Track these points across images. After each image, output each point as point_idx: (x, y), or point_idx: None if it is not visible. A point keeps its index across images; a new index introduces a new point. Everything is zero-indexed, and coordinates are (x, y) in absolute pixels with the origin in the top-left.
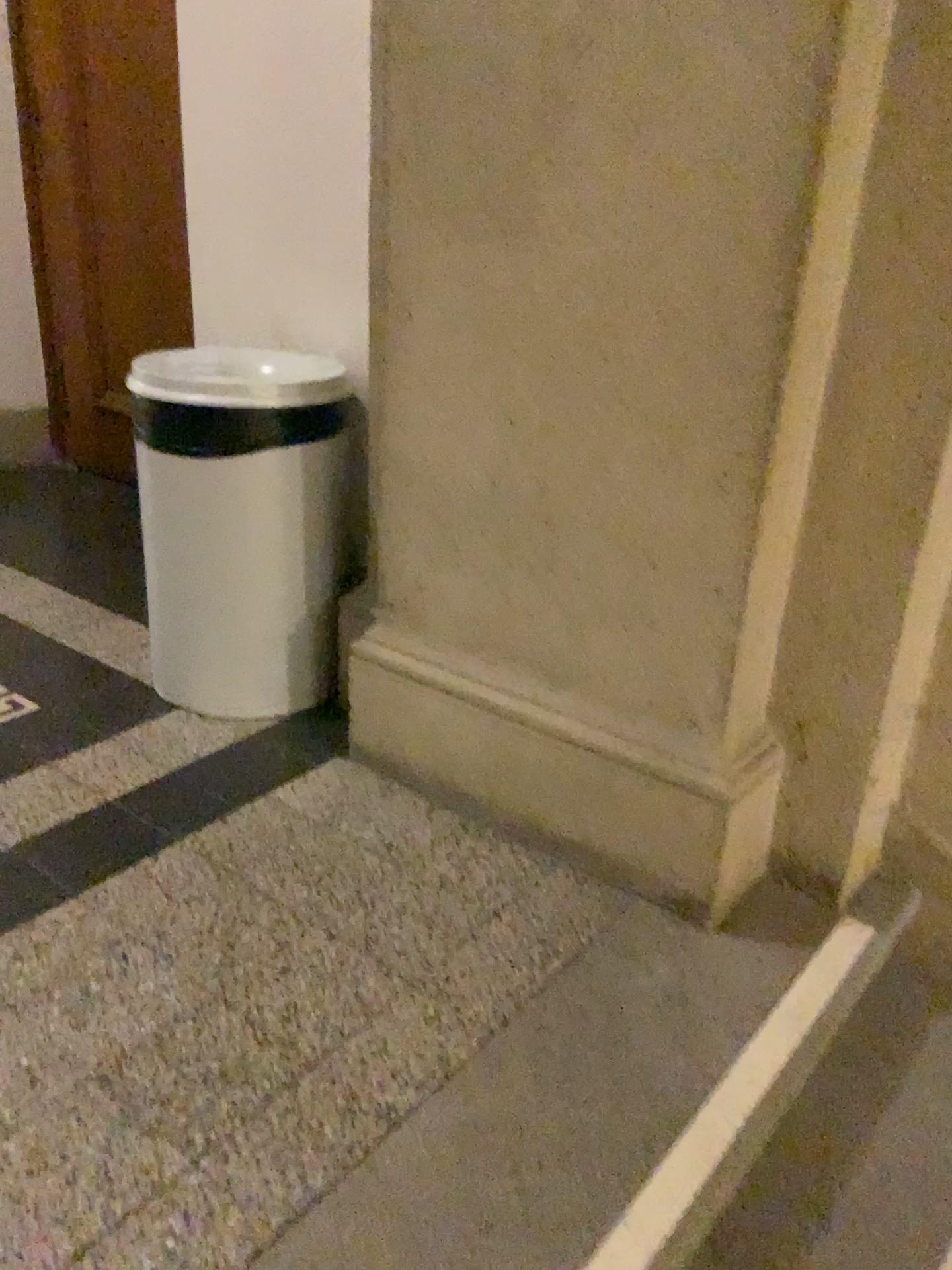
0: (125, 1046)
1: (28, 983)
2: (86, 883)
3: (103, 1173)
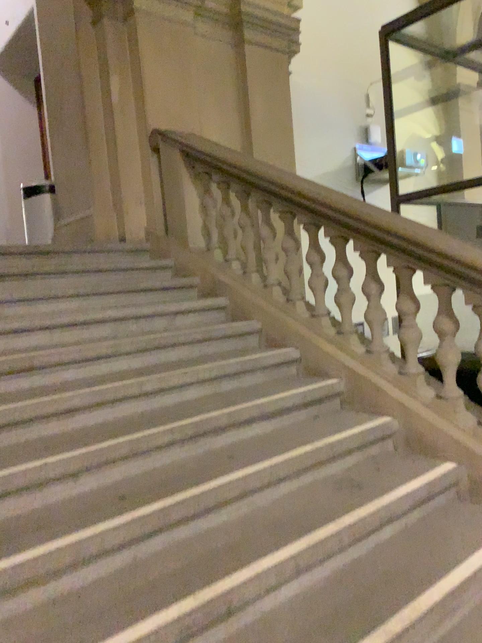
0: None
1: None
2: None
3: None
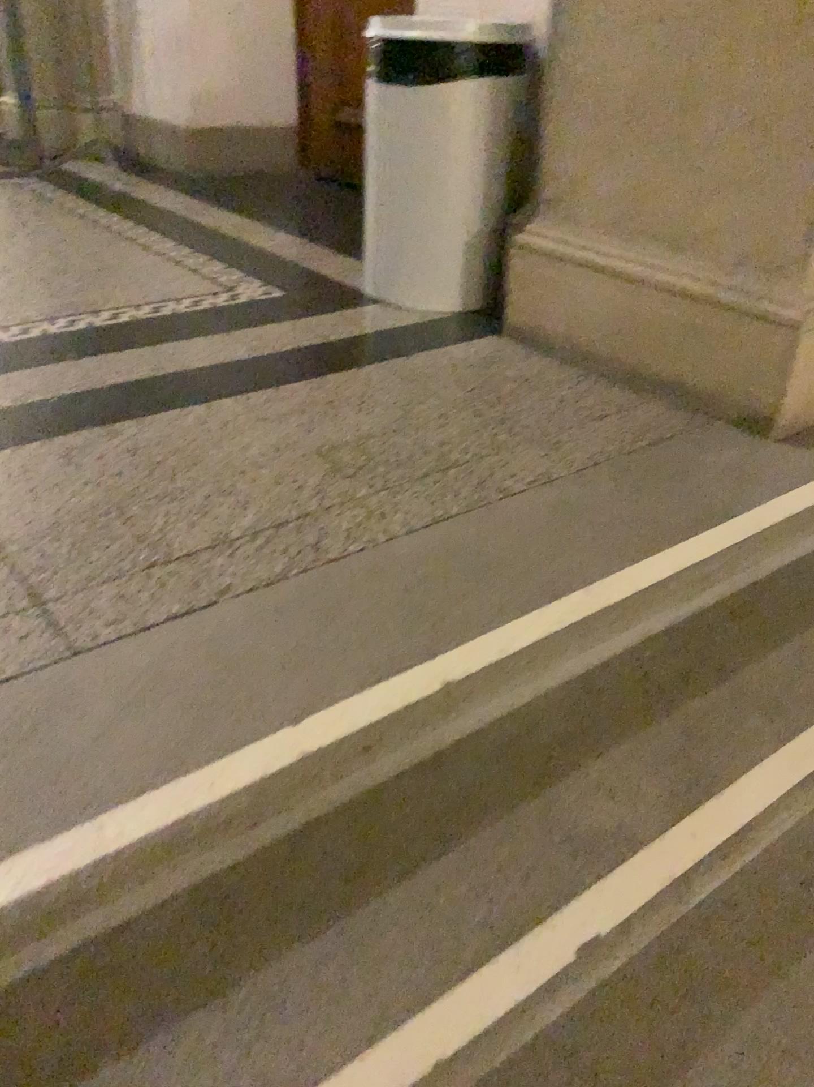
0: (336, 441)
1: (275, 408)
2: (314, 372)
3: (320, 486)
